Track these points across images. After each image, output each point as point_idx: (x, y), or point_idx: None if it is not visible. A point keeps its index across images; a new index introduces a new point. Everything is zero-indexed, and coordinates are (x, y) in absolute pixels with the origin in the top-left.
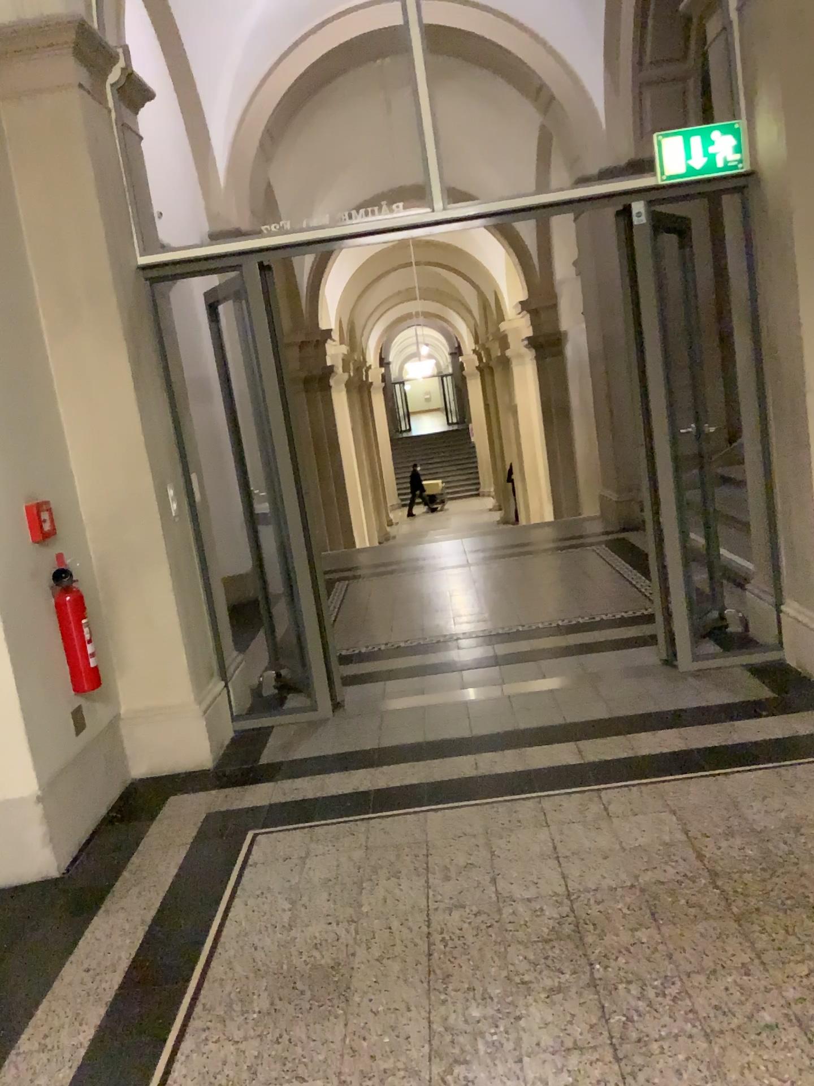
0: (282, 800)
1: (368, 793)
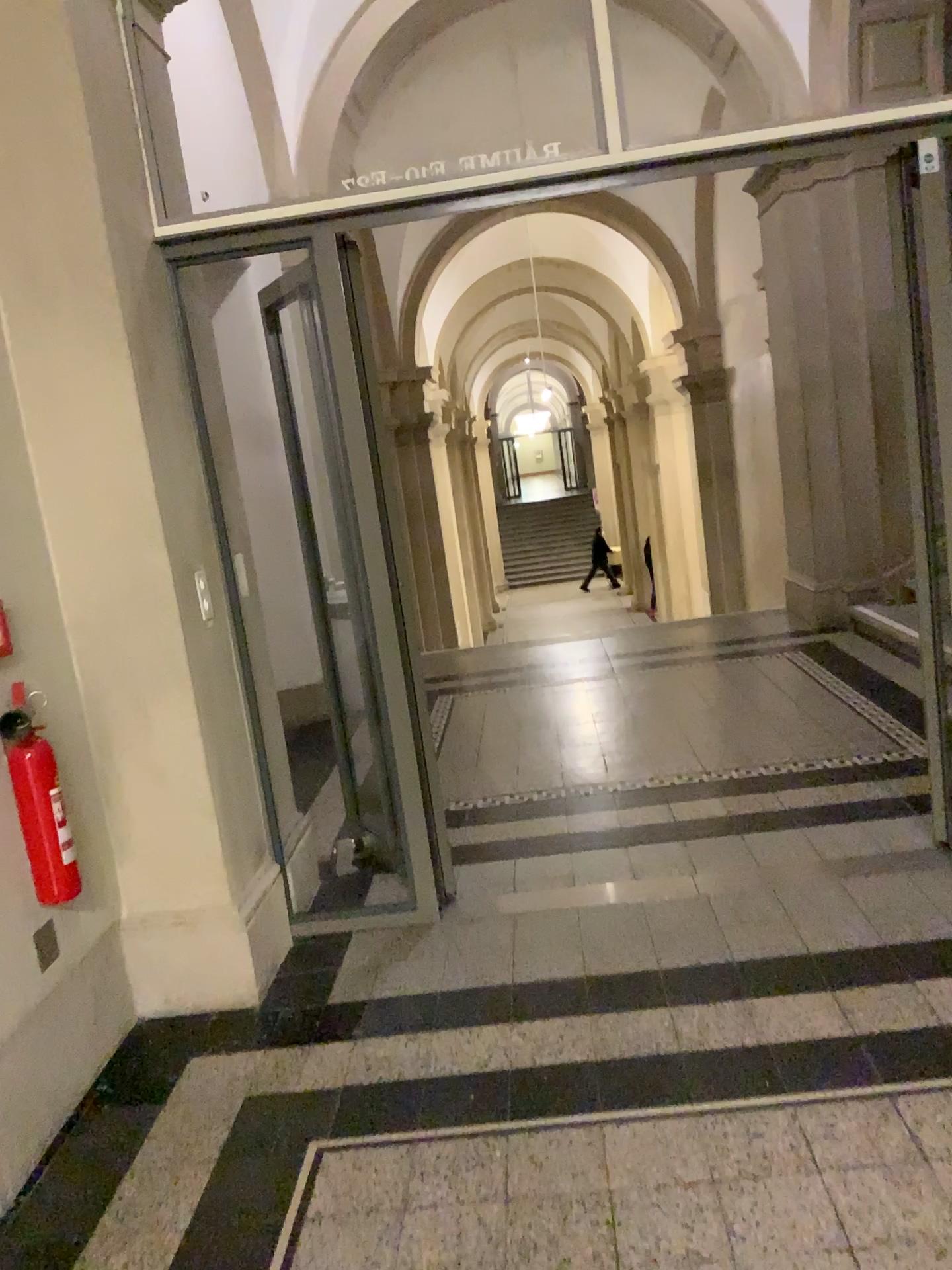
0: (365, 1080)
1: (502, 1076)
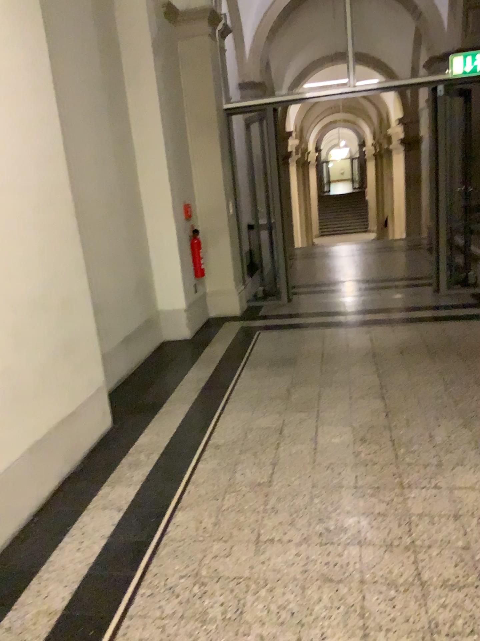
0: (270, 323)
1: (303, 323)
